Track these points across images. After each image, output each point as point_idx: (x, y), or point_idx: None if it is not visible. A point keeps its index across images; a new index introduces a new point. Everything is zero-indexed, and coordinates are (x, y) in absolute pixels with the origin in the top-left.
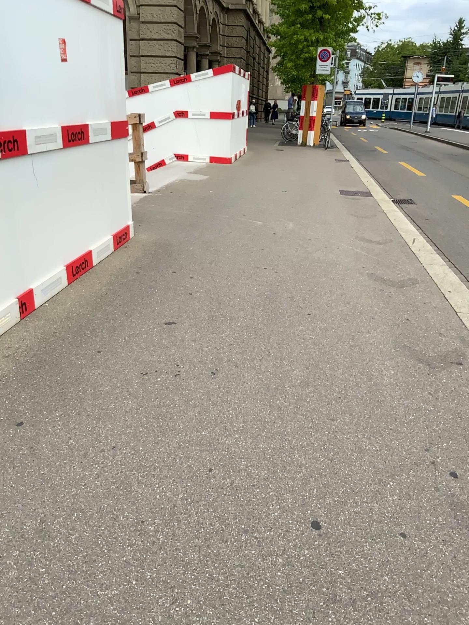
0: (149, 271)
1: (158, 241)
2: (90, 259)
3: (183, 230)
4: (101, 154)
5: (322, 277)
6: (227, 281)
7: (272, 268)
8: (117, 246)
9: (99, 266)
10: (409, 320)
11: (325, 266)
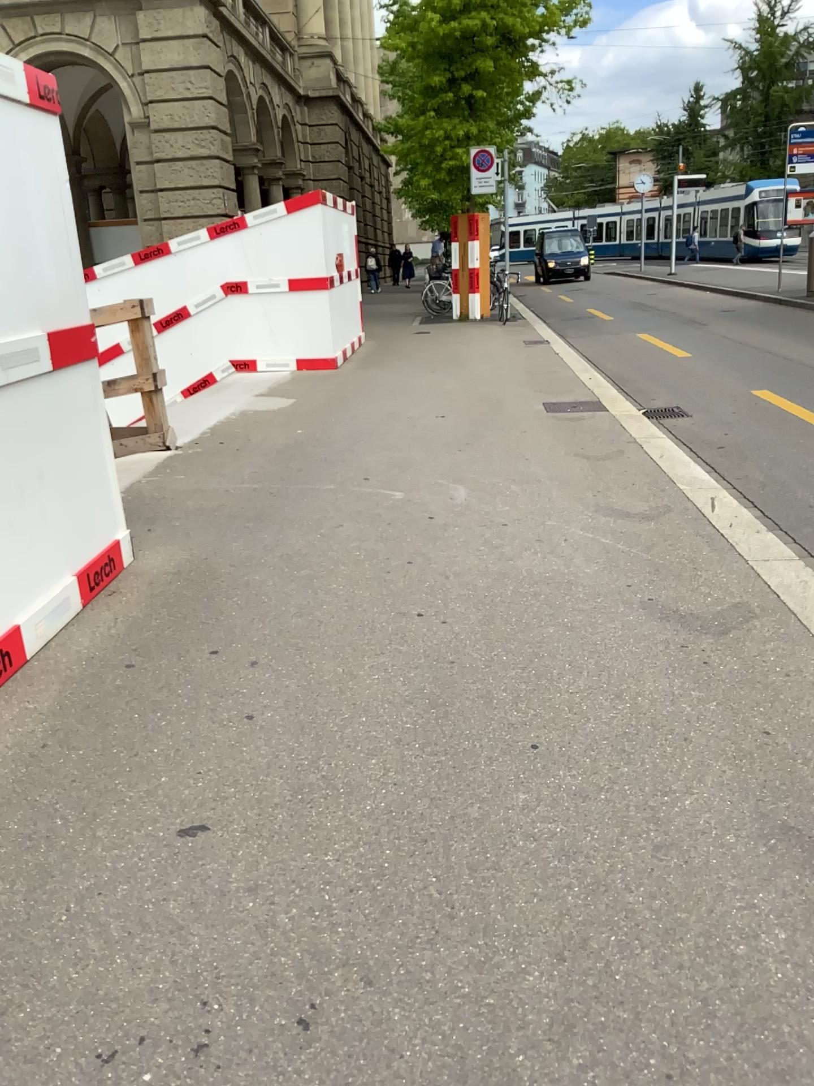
0: (156, 658)
1: (185, 570)
2: (17, 647)
3: (239, 534)
4: (29, 406)
5: (544, 625)
6: (336, 664)
7: (432, 615)
8: (89, 596)
9: (44, 657)
10: (765, 731)
11: (547, 595)
